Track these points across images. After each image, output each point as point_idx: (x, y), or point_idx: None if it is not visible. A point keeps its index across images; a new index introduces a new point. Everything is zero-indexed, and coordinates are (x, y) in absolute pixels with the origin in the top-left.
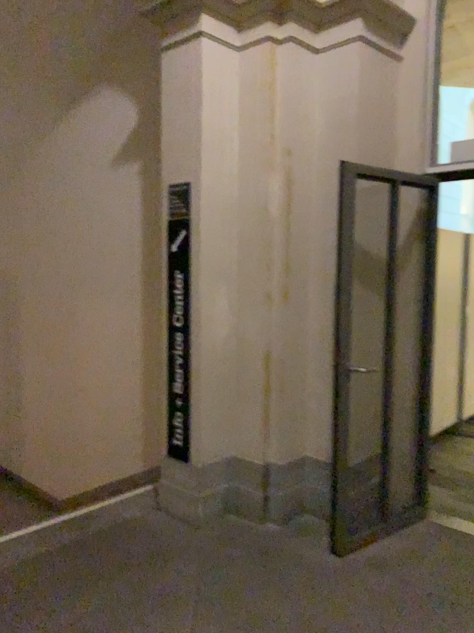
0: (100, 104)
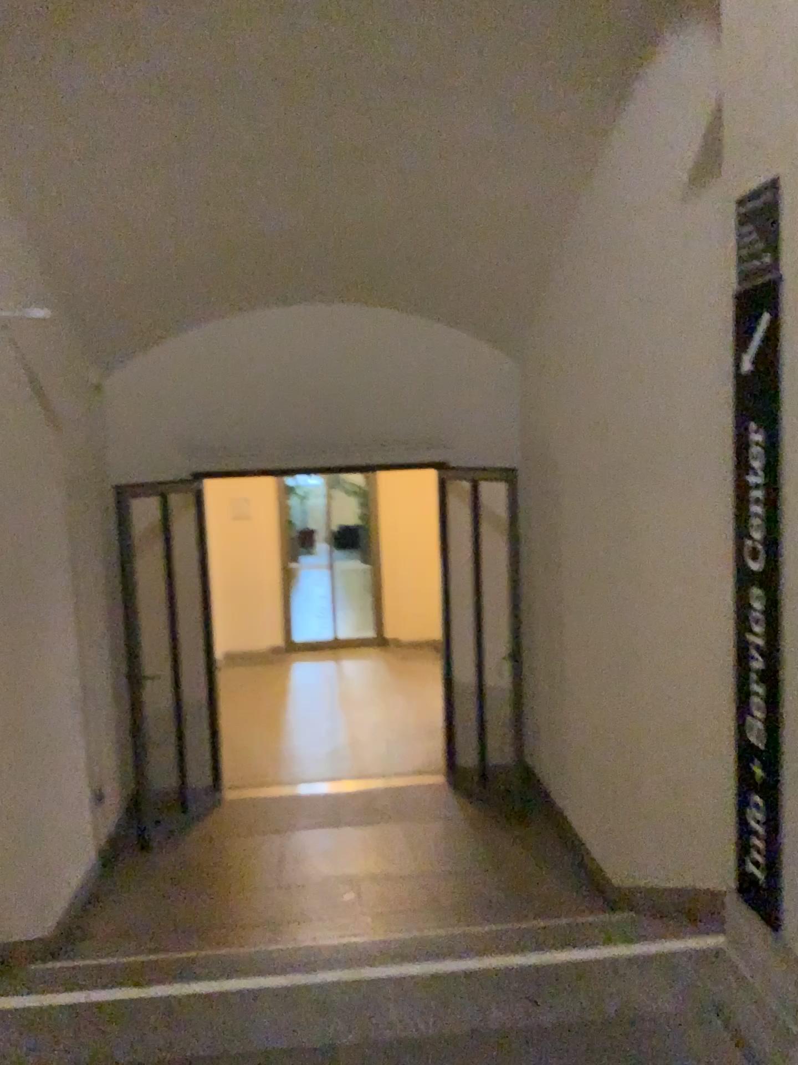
0: (664, 69)
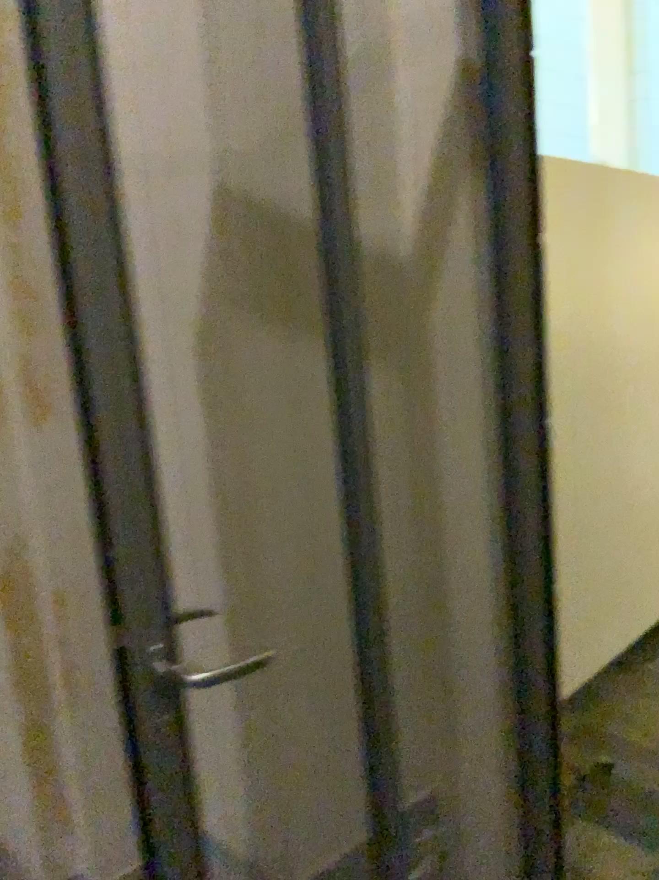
0: None
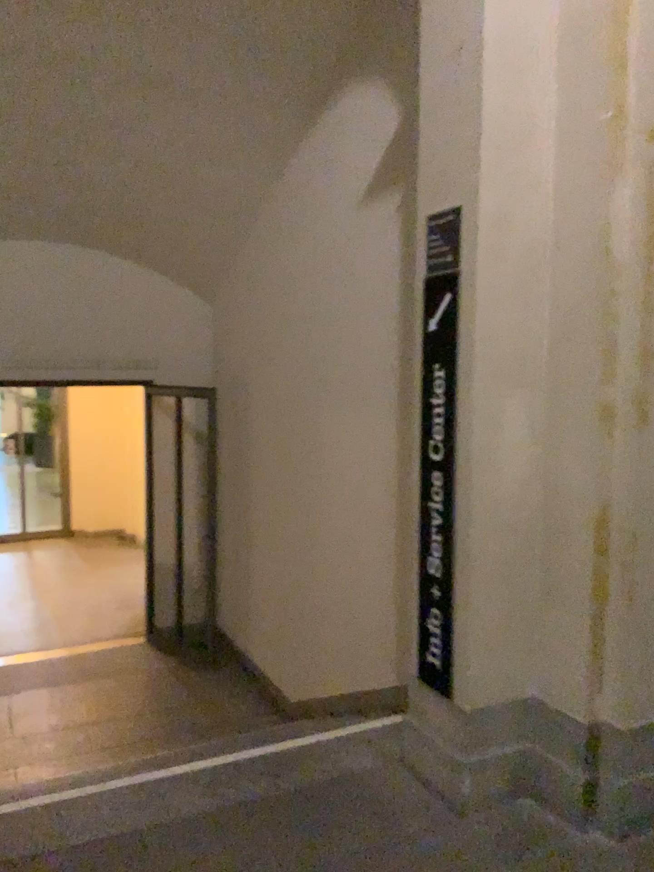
0: (349, 108)
